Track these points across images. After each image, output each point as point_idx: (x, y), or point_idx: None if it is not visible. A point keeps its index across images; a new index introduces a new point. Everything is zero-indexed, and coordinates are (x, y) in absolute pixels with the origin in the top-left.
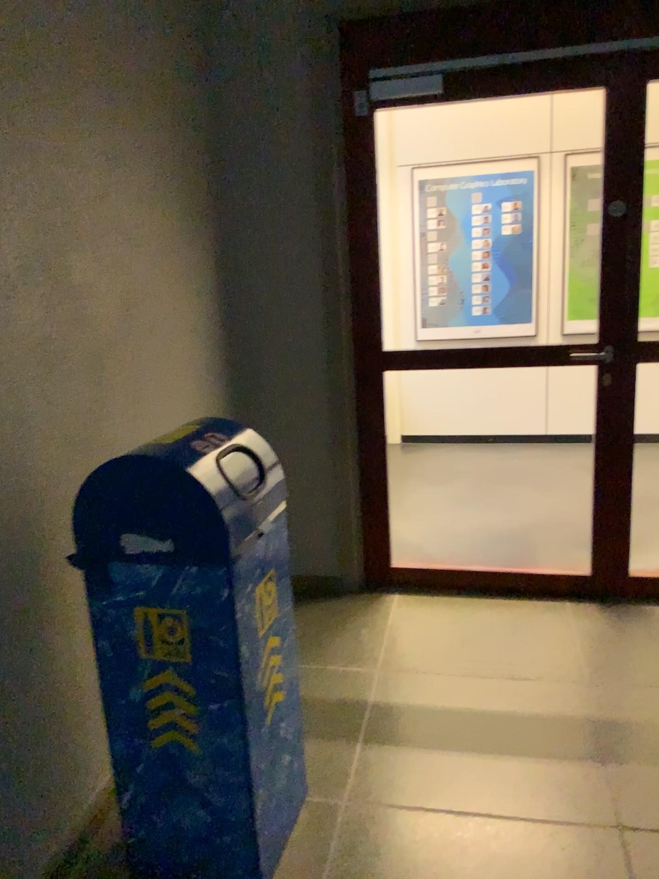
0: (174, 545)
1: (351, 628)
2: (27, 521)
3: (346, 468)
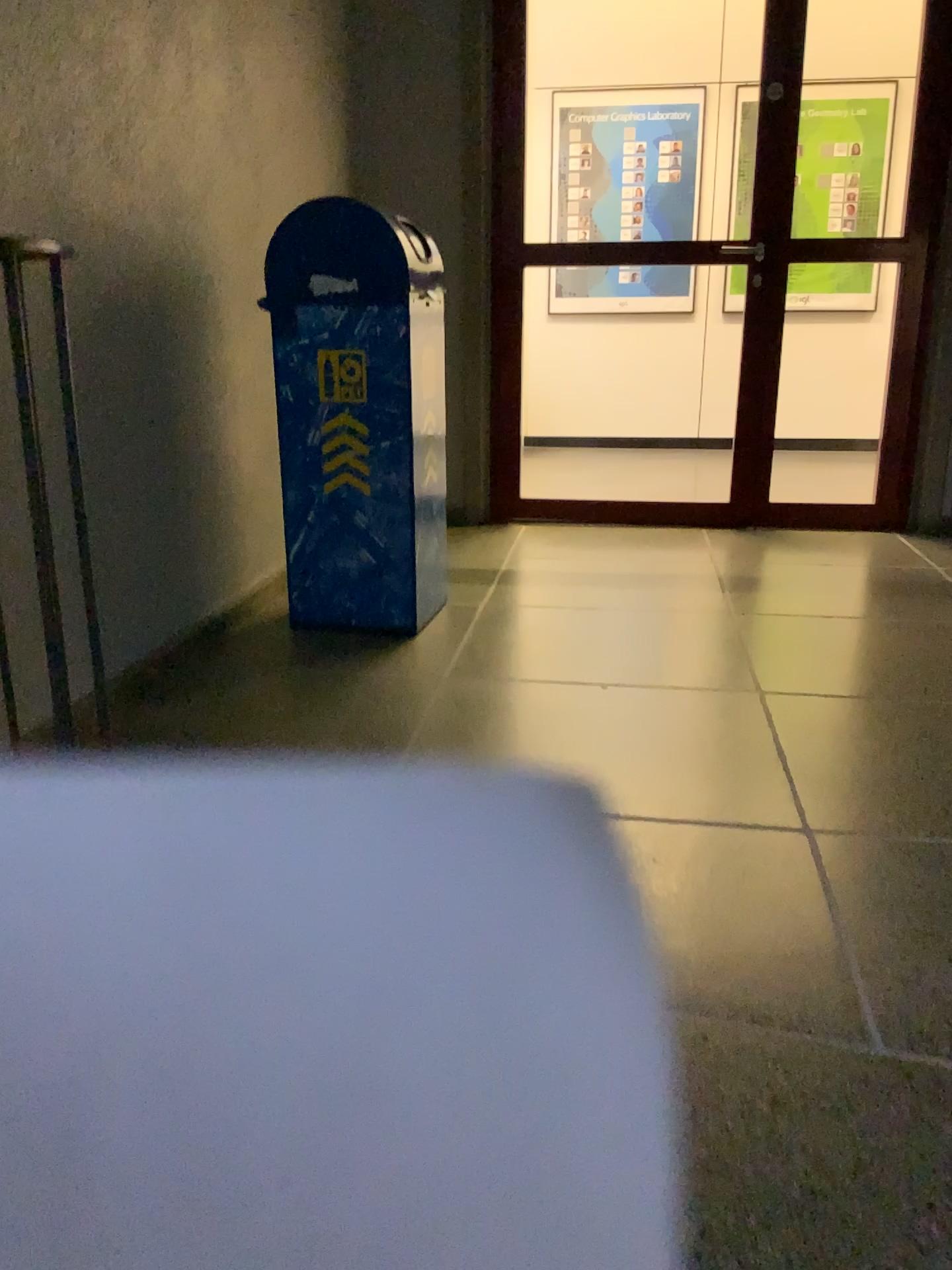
0: (363, 281)
1: (480, 536)
2: (216, 280)
3: (478, 374)
